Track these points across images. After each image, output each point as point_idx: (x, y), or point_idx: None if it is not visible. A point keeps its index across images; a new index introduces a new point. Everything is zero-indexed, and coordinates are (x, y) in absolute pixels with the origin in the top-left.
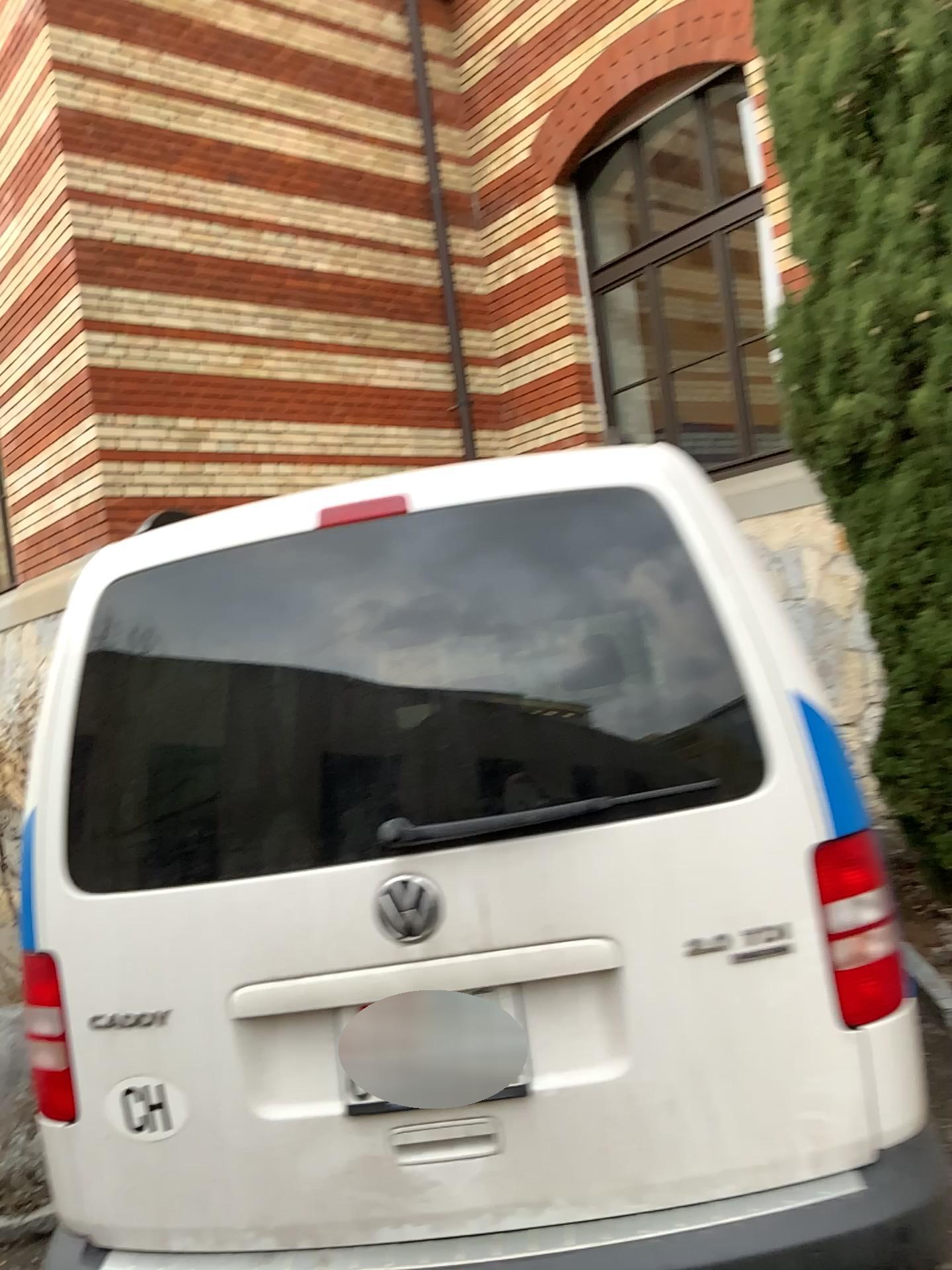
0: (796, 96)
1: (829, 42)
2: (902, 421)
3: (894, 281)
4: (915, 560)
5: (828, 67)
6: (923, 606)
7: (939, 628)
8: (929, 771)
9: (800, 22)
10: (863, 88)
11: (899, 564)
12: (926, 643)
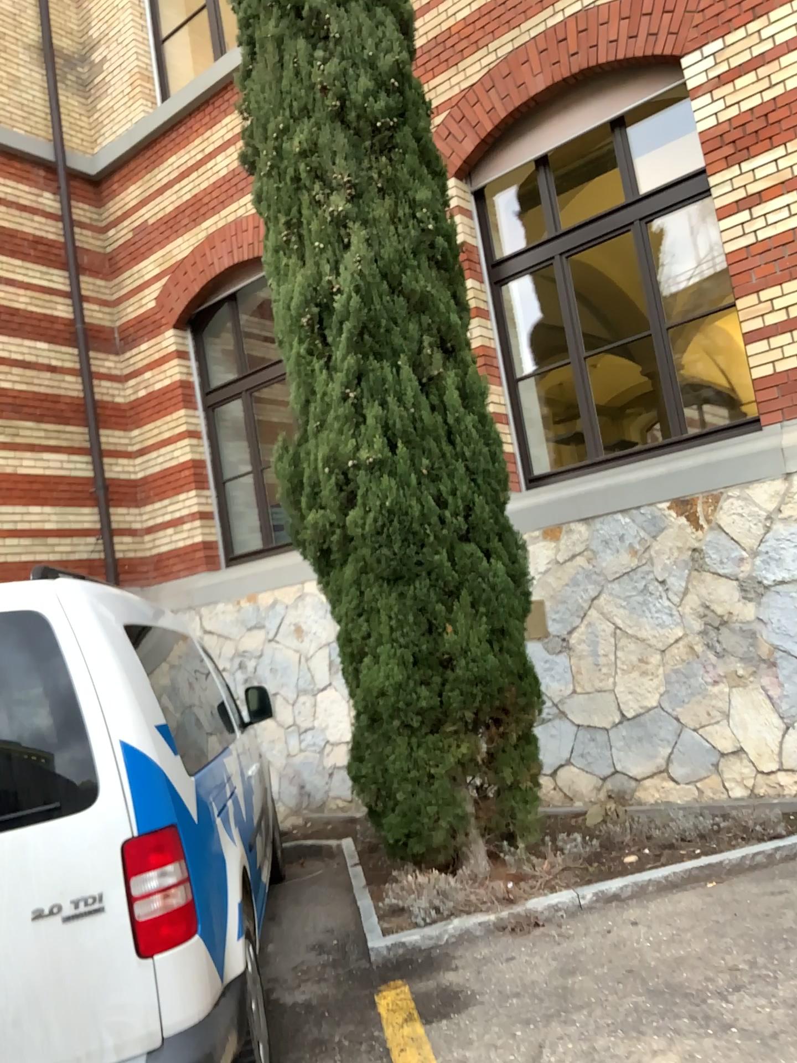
0: (281, 310)
1: (296, 279)
2: (346, 529)
3: (335, 437)
4: (358, 624)
5: (296, 295)
6: (365, 655)
7: (374, 671)
8: (376, 771)
9: (280, 263)
10: (316, 311)
11: (349, 626)
12: (368, 681)
